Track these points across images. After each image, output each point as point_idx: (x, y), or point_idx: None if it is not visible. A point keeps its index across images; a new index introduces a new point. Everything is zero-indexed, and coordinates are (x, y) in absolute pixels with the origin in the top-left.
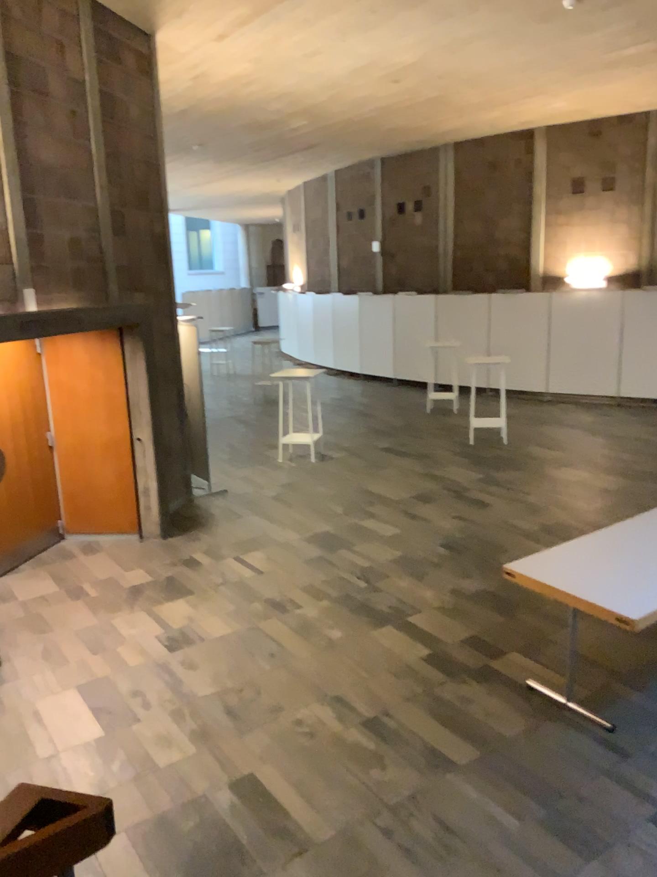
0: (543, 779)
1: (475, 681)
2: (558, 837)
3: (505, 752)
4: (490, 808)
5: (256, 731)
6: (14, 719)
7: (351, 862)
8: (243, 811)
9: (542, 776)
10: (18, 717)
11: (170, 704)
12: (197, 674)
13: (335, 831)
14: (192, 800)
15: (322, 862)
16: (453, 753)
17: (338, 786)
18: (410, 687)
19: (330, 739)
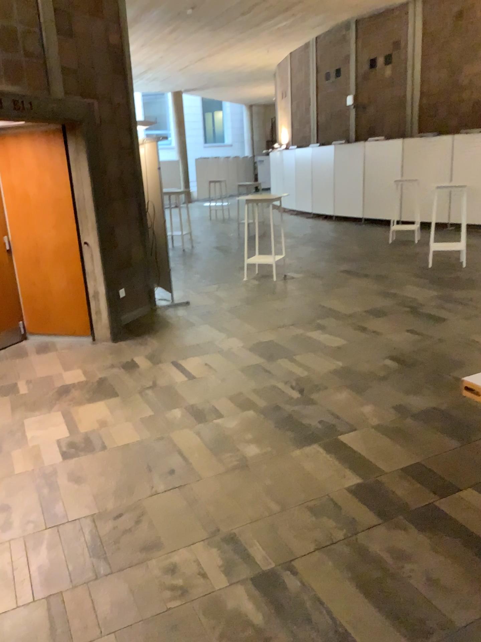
0: None
1: (414, 530)
2: None
3: None
4: None
5: (115, 579)
6: None
7: None
8: None
9: None
10: None
11: (32, 527)
12: (79, 490)
13: None
14: None
15: None
16: None
17: None
18: (328, 530)
19: (205, 602)
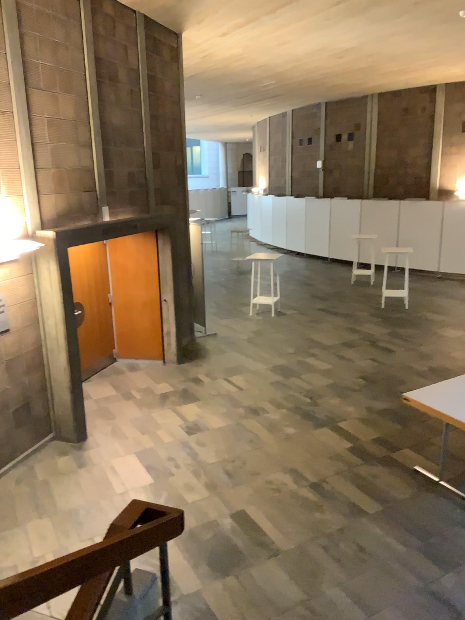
0: (422, 527)
1: (381, 467)
2: (430, 561)
3: (399, 510)
4: (389, 542)
5: (244, 488)
6: (98, 472)
7: (304, 565)
8: (239, 533)
9: (422, 526)
10: (101, 470)
11: (191, 468)
12: (206, 452)
13: (295, 548)
14: (209, 525)
15: (287, 564)
16: (366, 508)
17: (296, 523)
18: (340, 468)
19: (290, 496)
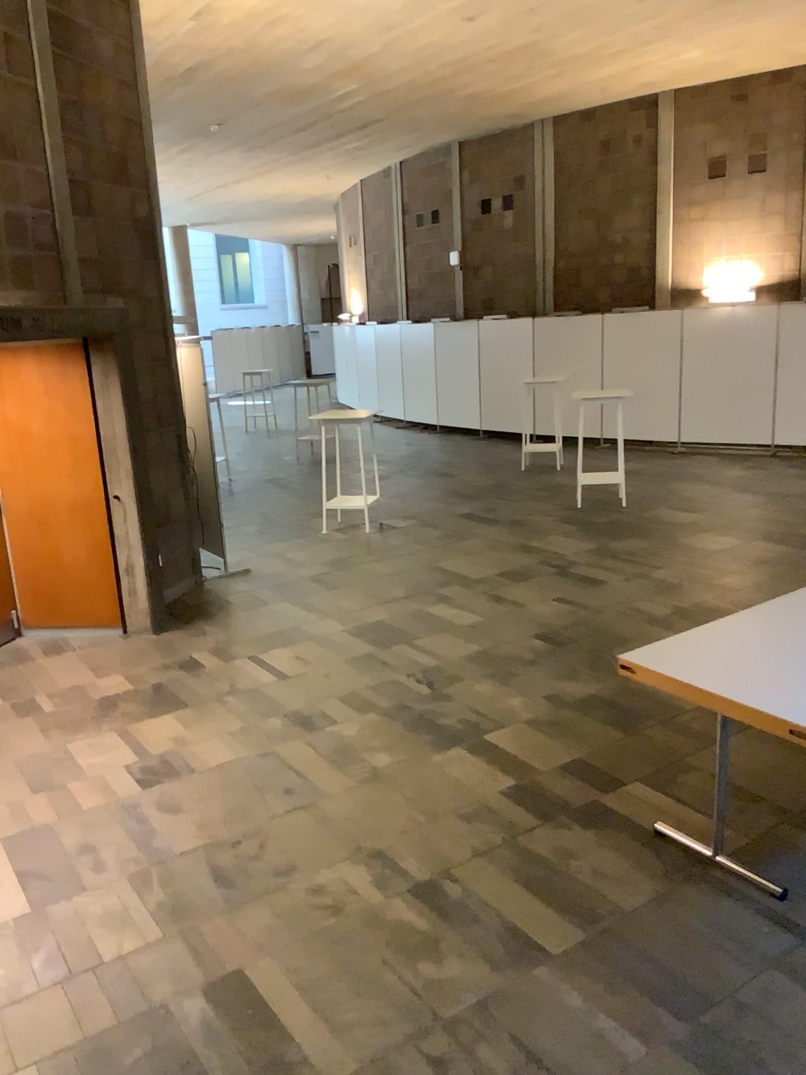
0: (682, 979)
1: (580, 828)
2: None
3: (624, 935)
4: (601, 1028)
5: (254, 907)
6: None
7: None
8: (221, 1035)
9: (681, 974)
10: None
11: (133, 866)
12: (177, 821)
13: (360, 1069)
14: (146, 1018)
15: None
16: (546, 938)
17: (370, 993)
18: (486, 837)
19: (362, 918)
